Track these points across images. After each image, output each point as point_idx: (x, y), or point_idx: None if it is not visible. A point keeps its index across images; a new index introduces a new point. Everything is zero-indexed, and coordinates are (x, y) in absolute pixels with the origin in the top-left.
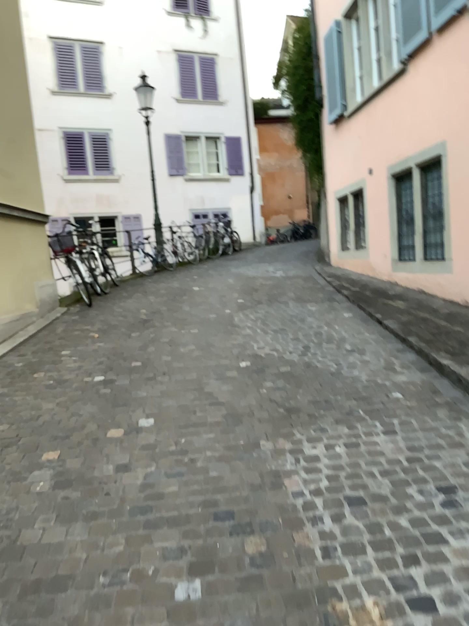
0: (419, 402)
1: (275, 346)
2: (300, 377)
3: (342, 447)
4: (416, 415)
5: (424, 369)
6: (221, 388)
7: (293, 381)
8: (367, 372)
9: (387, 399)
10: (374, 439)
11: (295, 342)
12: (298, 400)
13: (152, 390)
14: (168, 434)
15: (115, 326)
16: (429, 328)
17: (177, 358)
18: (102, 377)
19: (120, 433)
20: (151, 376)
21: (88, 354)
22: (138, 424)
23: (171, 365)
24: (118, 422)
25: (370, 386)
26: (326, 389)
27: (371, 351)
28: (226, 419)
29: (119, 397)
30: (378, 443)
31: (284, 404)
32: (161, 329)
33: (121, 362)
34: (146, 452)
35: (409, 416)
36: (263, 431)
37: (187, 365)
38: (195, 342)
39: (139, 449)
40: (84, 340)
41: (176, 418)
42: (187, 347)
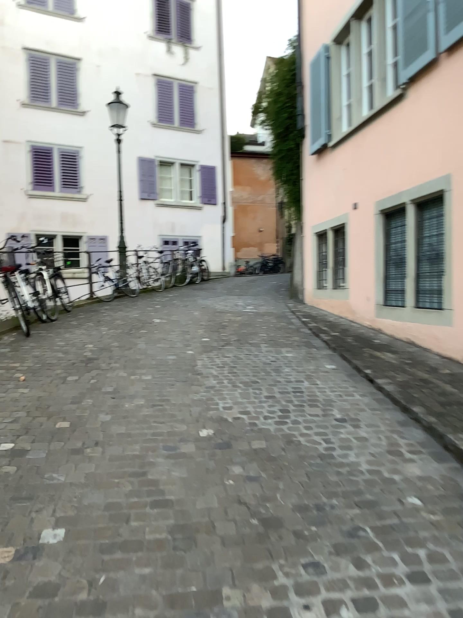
0: (449, 517)
1: (245, 407)
2: (279, 461)
3: (351, 611)
4: (449, 544)
5: (441, 457)
6: (171, 473)
7: (270, 466)
8: (366, 458)
9: (402, 508)
10: (397, 593)
11: (270, 403)
12: (277, 502)
13: (75, 472)
14: (82, 562)
15: (50, 365)
16: (434, 393)
17: (118, 418)
18: (10, 445)
19: (6, 557)
20: (79, 446)
21: (5, 404)
22: (40, 539)
23: (109, 430)
24: (11, 532)
25: (373, 481)
26: (314, 484)
27: (367, 423)
28: (173, 535)
29: (26, 483)
30: (406, 605)
31: (257, 510)
32: (107, 372)
33: (44, 421)
34: (38, 603)
35: (440, 546)
36: (228, 563)
37: (130, 431)
38: (145, 394)
39: (28, 597)
40: (7, 384)
41: (99, 530)
42: (134, 403)
